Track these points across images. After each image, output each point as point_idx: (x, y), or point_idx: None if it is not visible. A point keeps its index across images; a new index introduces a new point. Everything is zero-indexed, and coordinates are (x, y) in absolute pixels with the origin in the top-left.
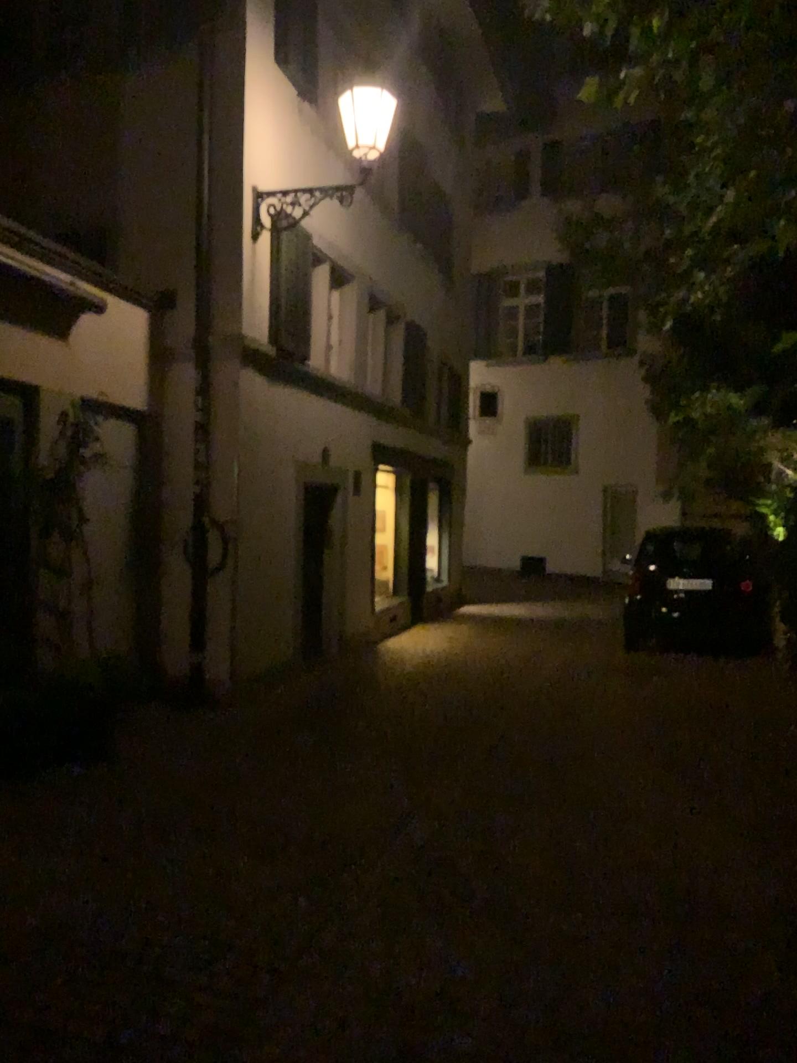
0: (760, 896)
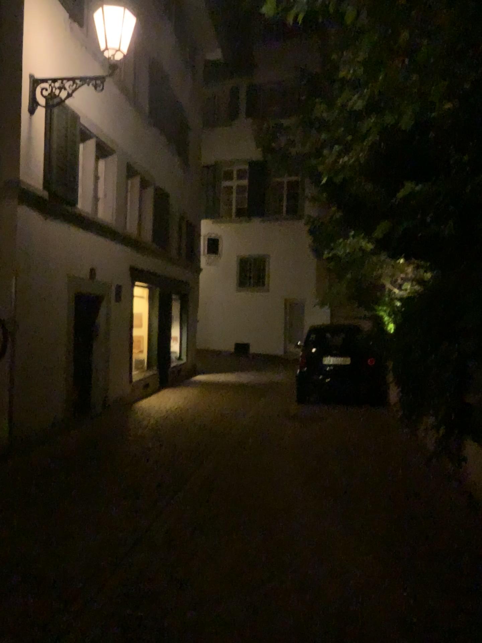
0: (398, 617)
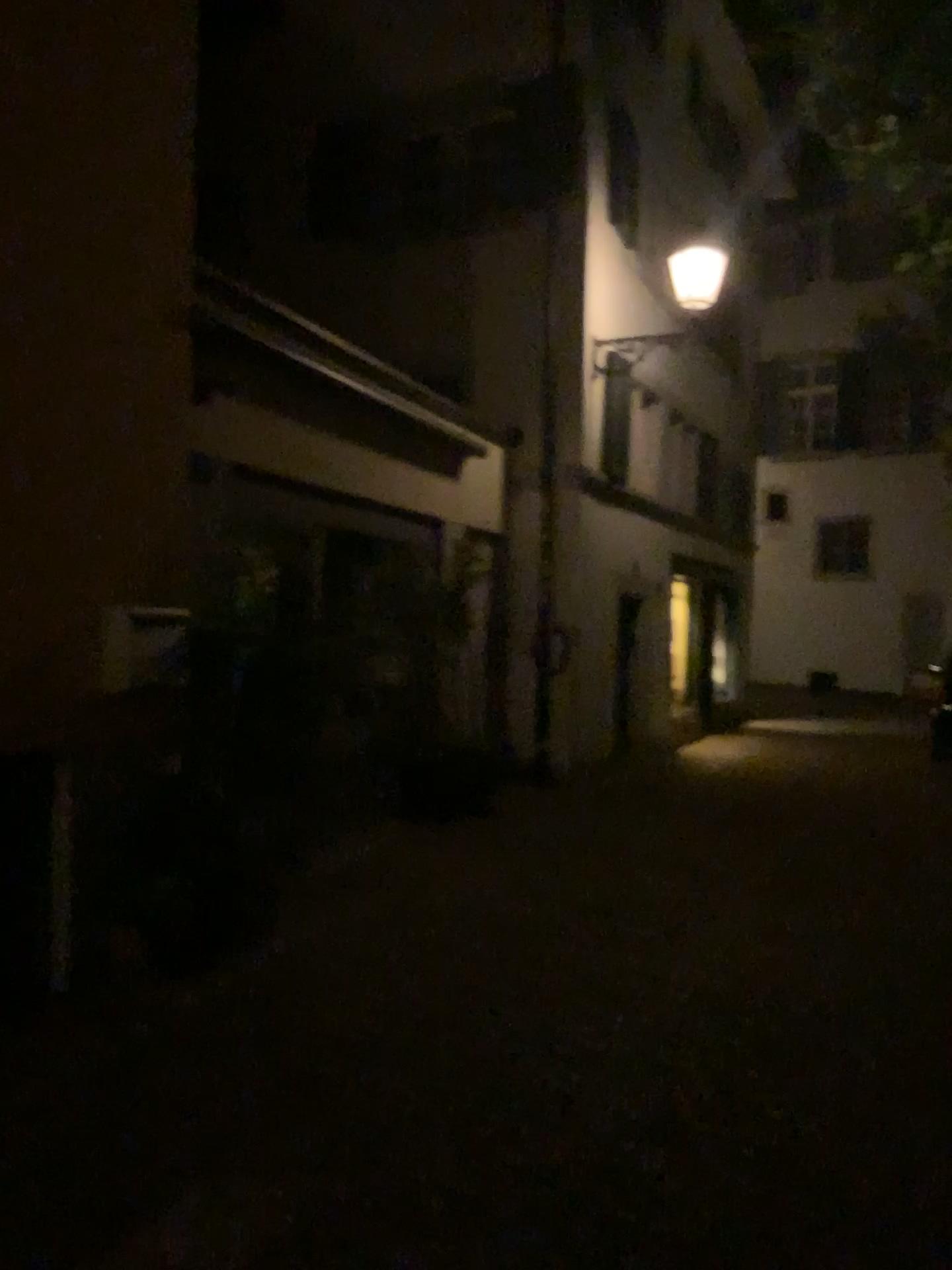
0: None
